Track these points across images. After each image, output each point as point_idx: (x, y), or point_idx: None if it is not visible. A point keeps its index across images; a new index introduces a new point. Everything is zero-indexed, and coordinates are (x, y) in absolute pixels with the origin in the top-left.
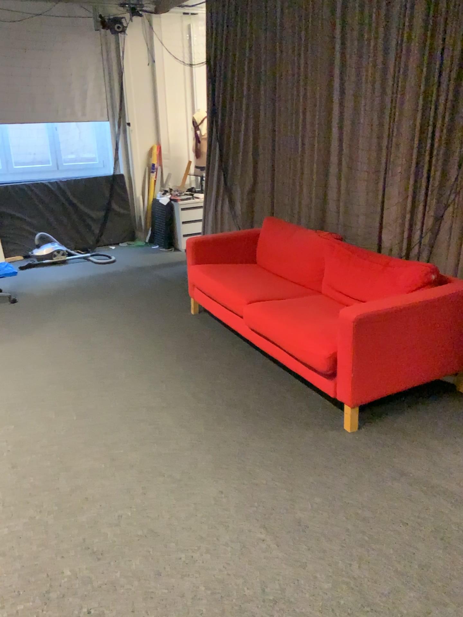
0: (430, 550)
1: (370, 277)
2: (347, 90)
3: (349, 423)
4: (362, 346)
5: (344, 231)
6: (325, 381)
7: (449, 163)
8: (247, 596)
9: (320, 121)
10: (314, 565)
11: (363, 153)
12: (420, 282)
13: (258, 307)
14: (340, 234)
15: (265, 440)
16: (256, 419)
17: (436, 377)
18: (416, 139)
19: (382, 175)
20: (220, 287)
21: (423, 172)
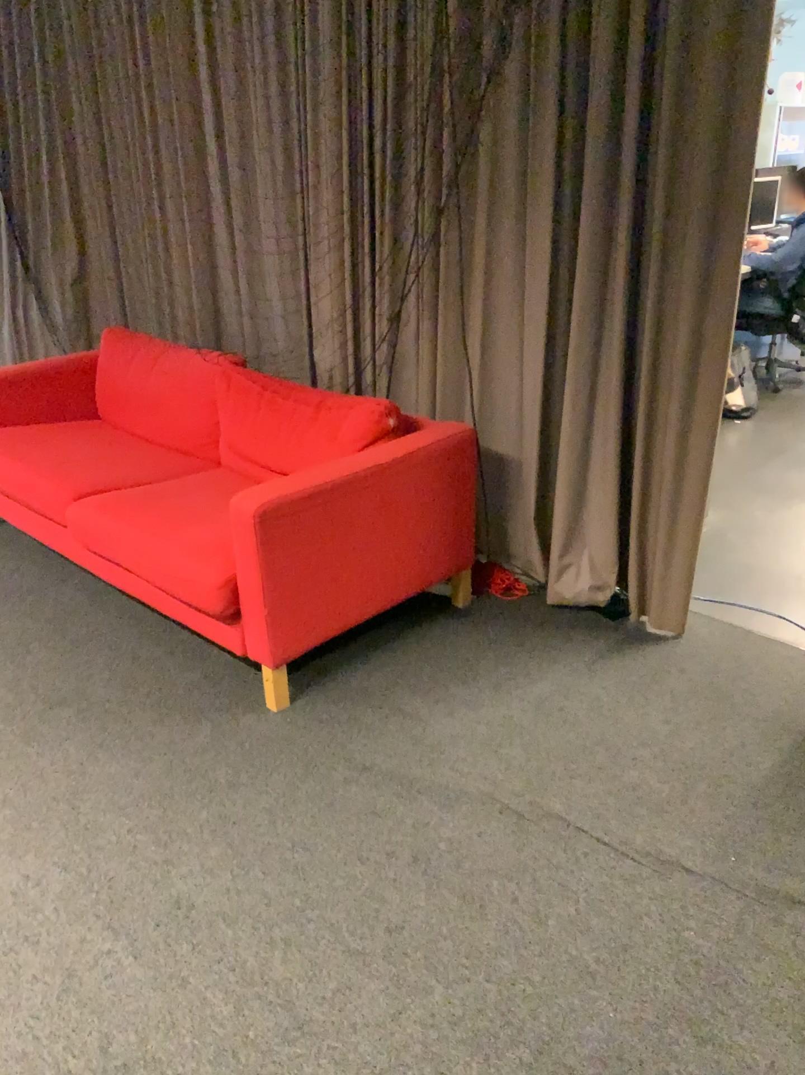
0: (405, 895)
1: (294, 430)
2: (224, 85)
3: (272, 697)
4: (275, 558)
5: (253, 346)
6: (222, 628)
7: (403, 220)
8: (74, 1070)
9: (185, 143)
10: (206, 974)
11: (266, 202)
12: (374, 431)
13: (92, 504)
14: (248, 354)
15: (120, 755)
16: (103, 718)
17: (414, 590)
18: (346, 176)
19: (302, 242)
20: (21, 472)
21: (365, 235)
